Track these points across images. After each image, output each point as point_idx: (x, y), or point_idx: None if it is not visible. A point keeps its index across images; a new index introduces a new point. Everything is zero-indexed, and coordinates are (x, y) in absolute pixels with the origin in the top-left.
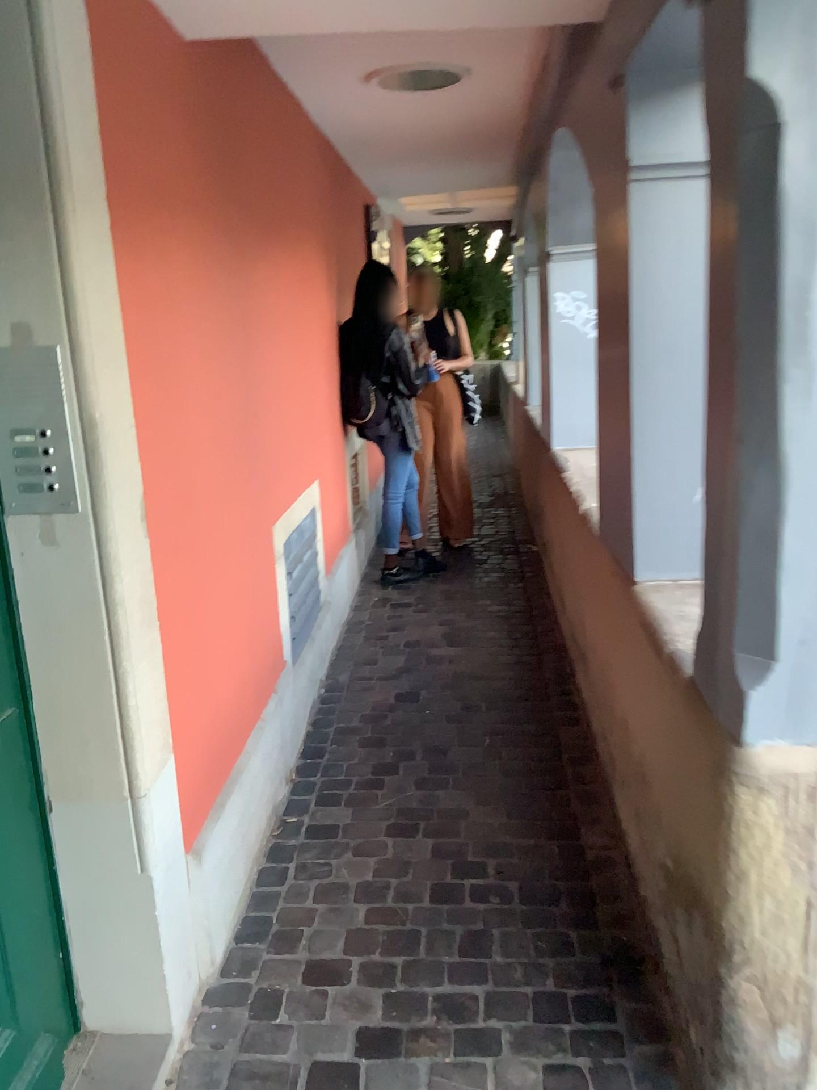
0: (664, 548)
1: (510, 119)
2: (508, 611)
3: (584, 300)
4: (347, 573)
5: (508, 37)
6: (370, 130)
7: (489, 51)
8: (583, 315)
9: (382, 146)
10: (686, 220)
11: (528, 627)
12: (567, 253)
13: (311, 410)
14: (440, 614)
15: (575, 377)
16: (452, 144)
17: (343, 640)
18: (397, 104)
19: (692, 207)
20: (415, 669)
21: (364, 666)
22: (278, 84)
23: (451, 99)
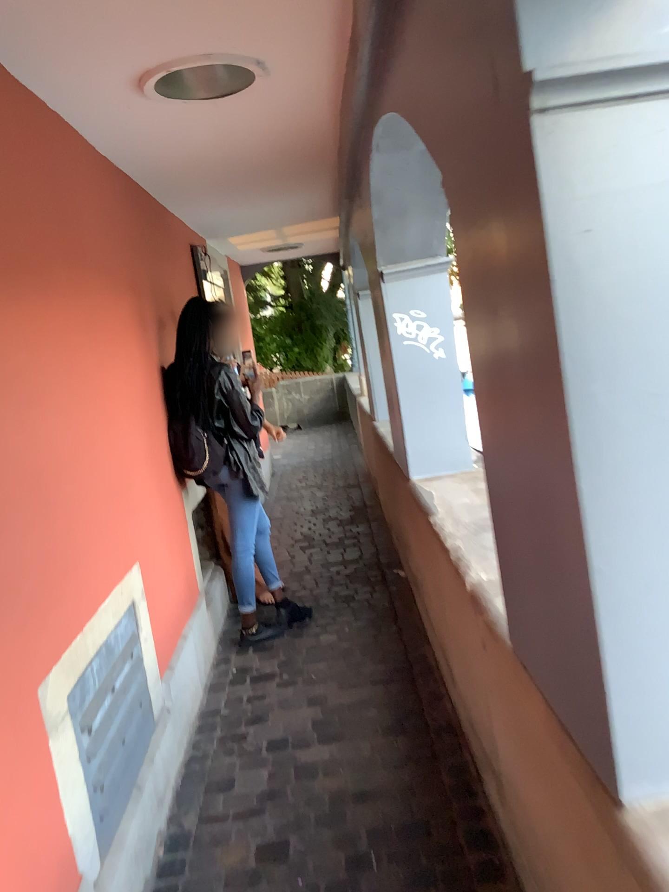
0: (664, 741)
1: (321, 133)
2: (385, 675)
3: (426, 319)
4: (198, 649)
5: (302, 2)
6: (168, 157)
7: (282, 29)
8: (427, 334)
9: (189, 177)
10: (644, 171)
11: (412, 700)
12: (401, 269)
13: (115, 487)
14: (308, 691)
15: (426, 401)
16: (265, 168)
17: (194, 749)
18: (188, 118)
19: (651, 146)
20: (282, 795)
21: (216, 795)
22: (16, 89)
23: (250, 107)
